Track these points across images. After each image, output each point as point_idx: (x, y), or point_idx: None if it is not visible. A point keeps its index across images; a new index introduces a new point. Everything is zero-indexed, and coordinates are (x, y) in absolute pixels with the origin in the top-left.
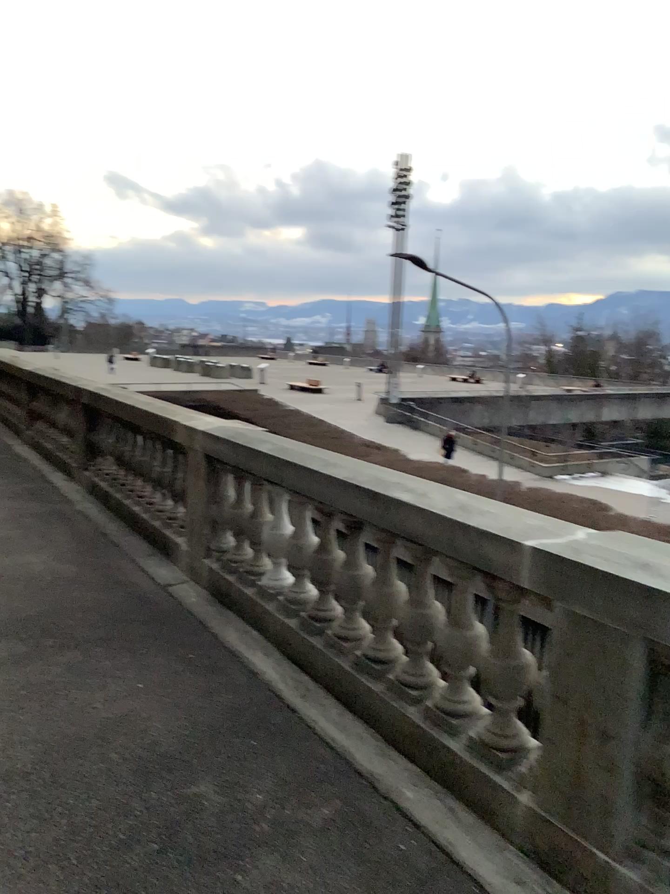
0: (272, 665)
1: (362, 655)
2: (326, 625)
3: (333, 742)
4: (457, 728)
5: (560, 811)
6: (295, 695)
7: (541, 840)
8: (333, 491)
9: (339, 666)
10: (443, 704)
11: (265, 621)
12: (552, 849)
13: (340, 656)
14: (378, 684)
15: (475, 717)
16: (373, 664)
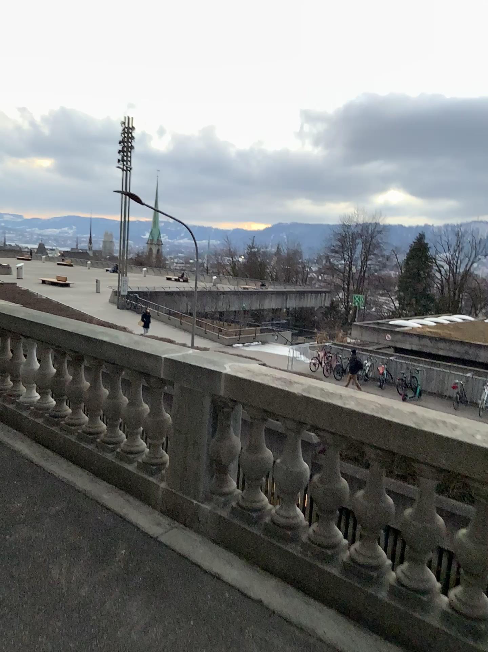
0: (26, 446)
1: (82, 432)
2: (61, 419)
3: (63, 478)
4: (133, 461)
5: (178, 487)
6: (41, 459)
7: (170, 504)
8: (64, 338)
9: (68, 441)
10: (125, 449)
11: (22, 423)
12: (176, 507)
13: (69, 435)
14: (90, 446)
15: (141, 453)
16: (88, 436)
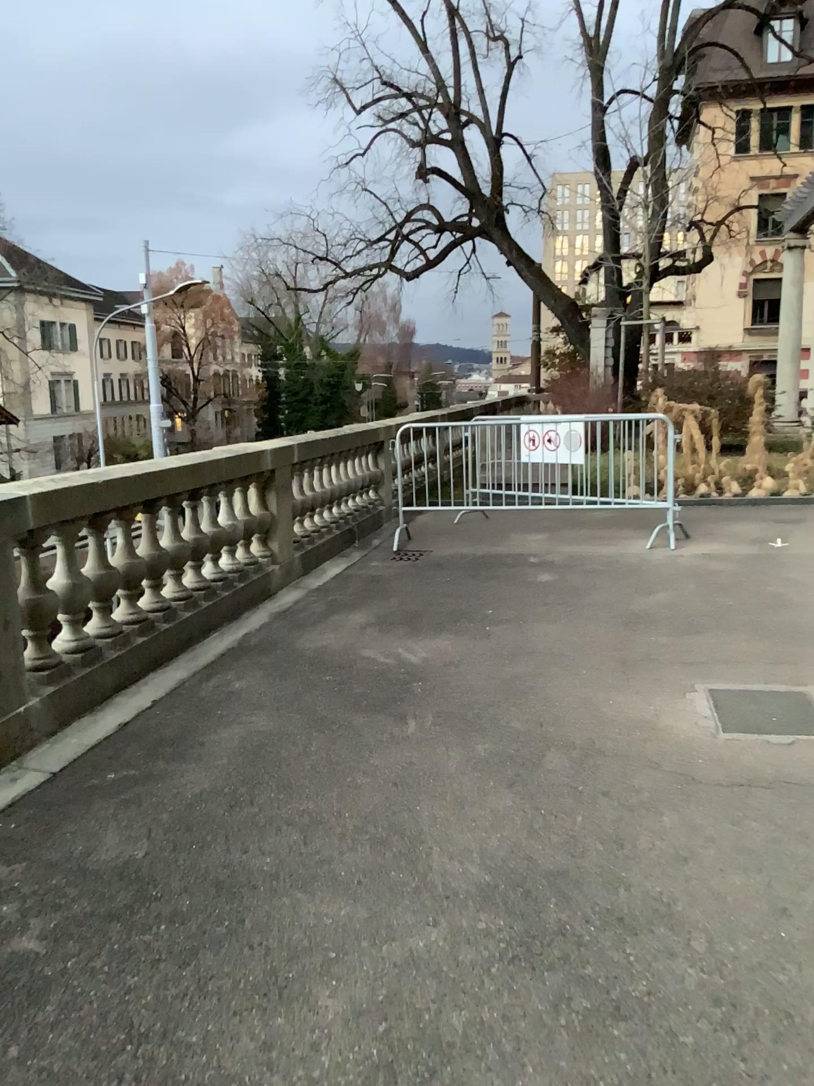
0: None
1: None
2: None
3: None
4: None
5: None
6: None
7: None
8: None
9: None
10: None
11: None
12: None
13: None
14: None
15: None
16: None
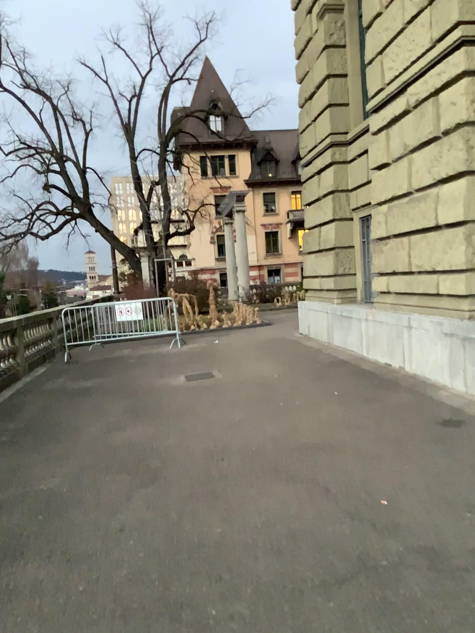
0: None
1: None
2: None
3: None
4: None
5: None
6: None
7: None
8: None
9: None
10: None
11: None
12: None
13: None
14: None
15: None
16: None
